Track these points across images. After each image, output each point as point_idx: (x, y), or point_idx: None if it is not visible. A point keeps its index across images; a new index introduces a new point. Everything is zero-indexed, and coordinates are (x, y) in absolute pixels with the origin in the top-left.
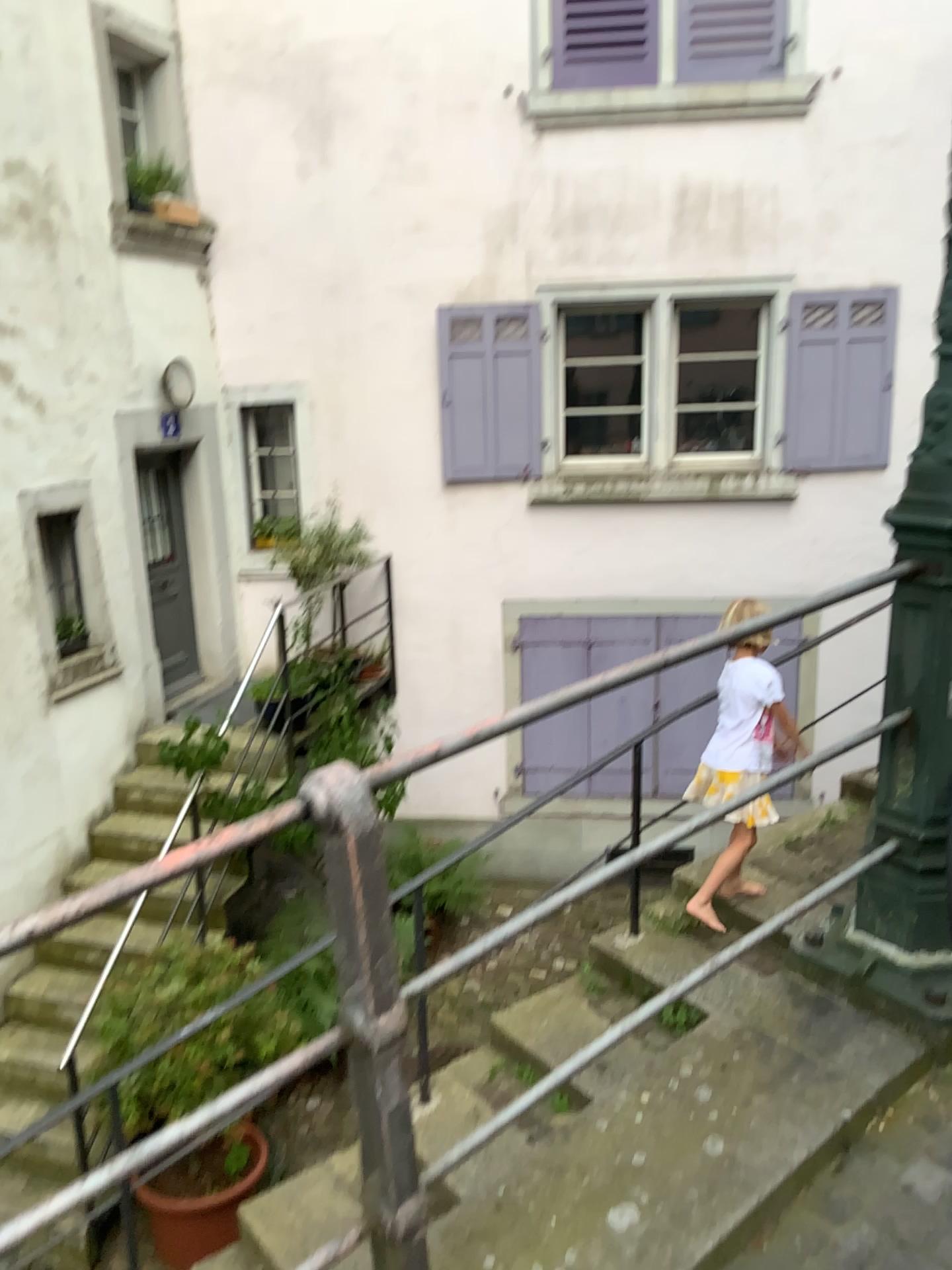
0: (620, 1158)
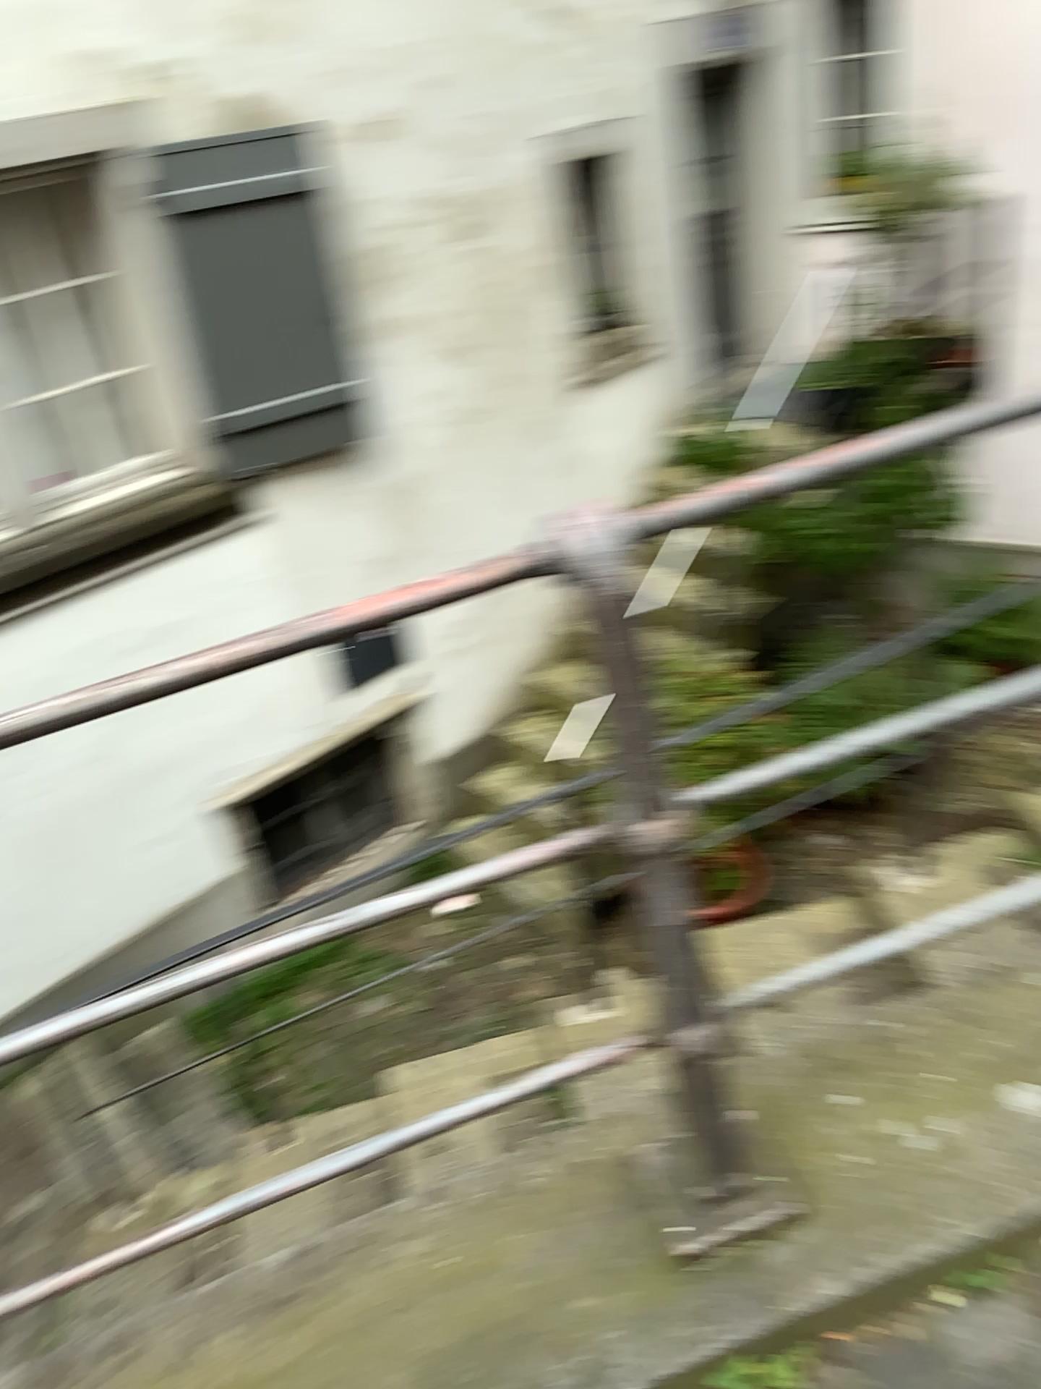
0: (1040, 1041)
